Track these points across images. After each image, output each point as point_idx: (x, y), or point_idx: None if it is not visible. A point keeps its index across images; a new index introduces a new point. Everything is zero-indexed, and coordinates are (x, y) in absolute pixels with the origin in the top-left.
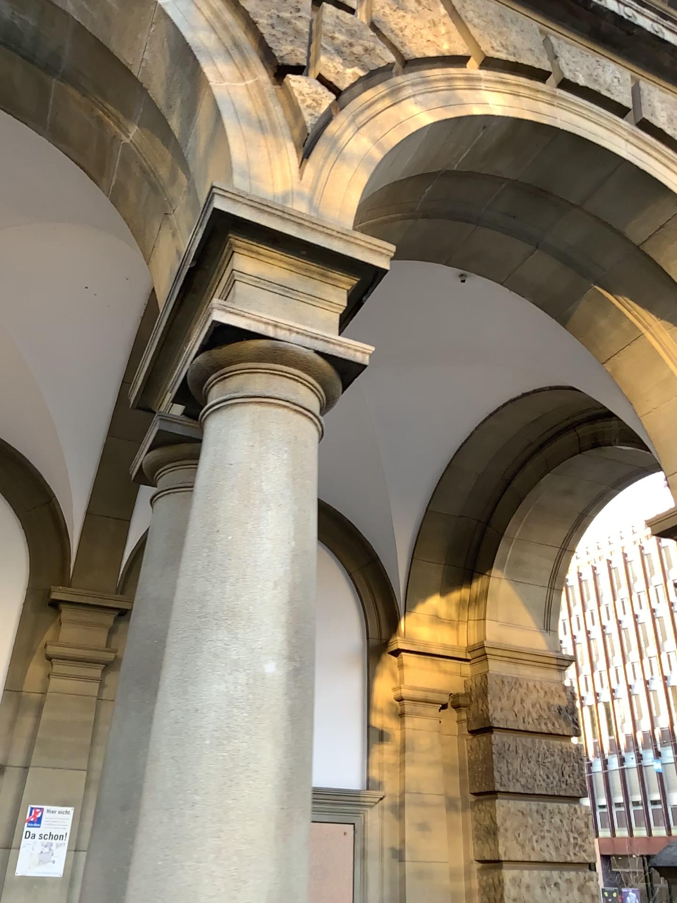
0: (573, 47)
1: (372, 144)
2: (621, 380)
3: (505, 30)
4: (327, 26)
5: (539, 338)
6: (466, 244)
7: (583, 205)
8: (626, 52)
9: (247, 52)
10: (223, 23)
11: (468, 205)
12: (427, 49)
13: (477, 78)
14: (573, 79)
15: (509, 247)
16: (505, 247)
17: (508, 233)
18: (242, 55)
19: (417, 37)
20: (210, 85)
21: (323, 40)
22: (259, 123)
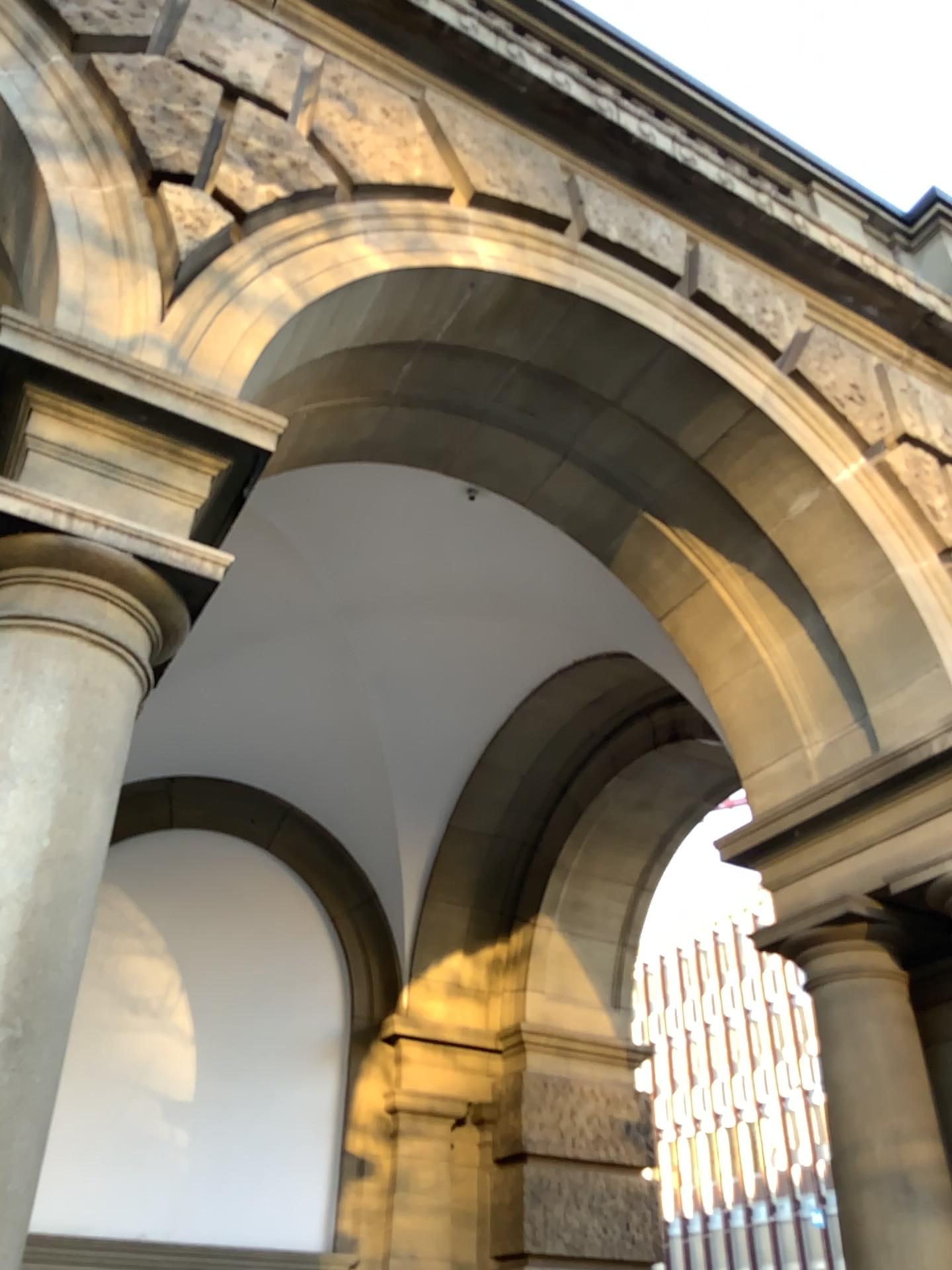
0: (607, 192)
1: (293, 289)
2: (687, 643)
3: (511, 161)
4: (239, 129)
5: (579, 582)
6: (470, 446)
7: (621, 398)
8: (682, 205)
9: (111, 151)
10: (80, 111)
11: (466, 390)
12: (392, 173)
13: (464, 218)
14: (603, 230)
15: (528, 451)
16: (524, 452)
17: (524, 432)
18: (102, 153)
19: (377, 156)
20: (50, 190)
21: (232, 146)
22: (114, 244)
